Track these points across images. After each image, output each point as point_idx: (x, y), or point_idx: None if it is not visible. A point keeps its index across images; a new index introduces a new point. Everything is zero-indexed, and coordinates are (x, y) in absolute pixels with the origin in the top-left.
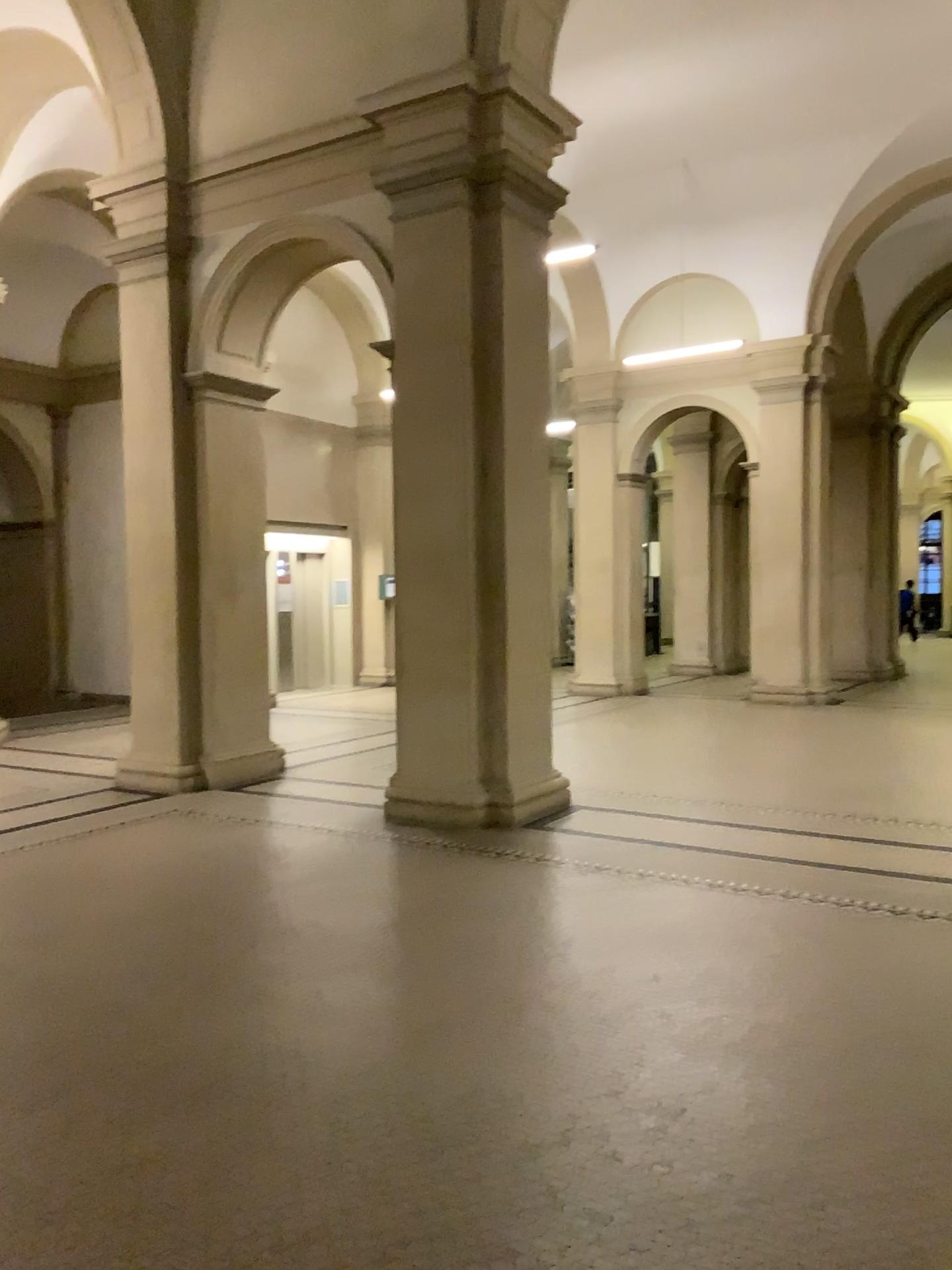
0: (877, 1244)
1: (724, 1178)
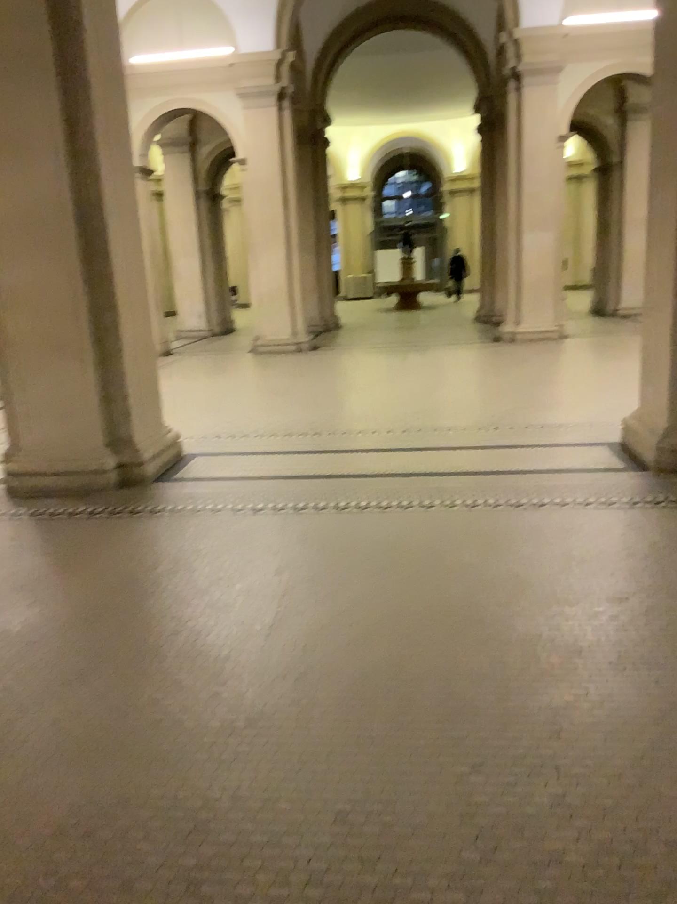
0: None
1: None
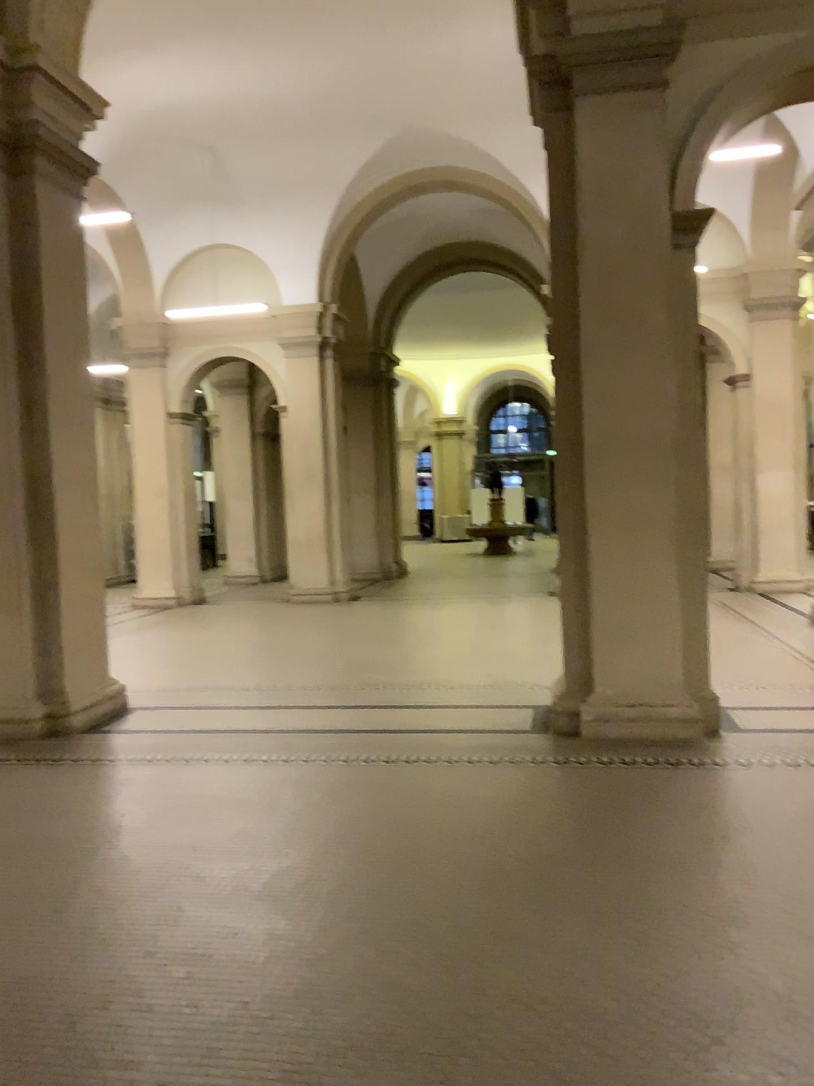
0: (352, 1034)
1: (235, 1009)
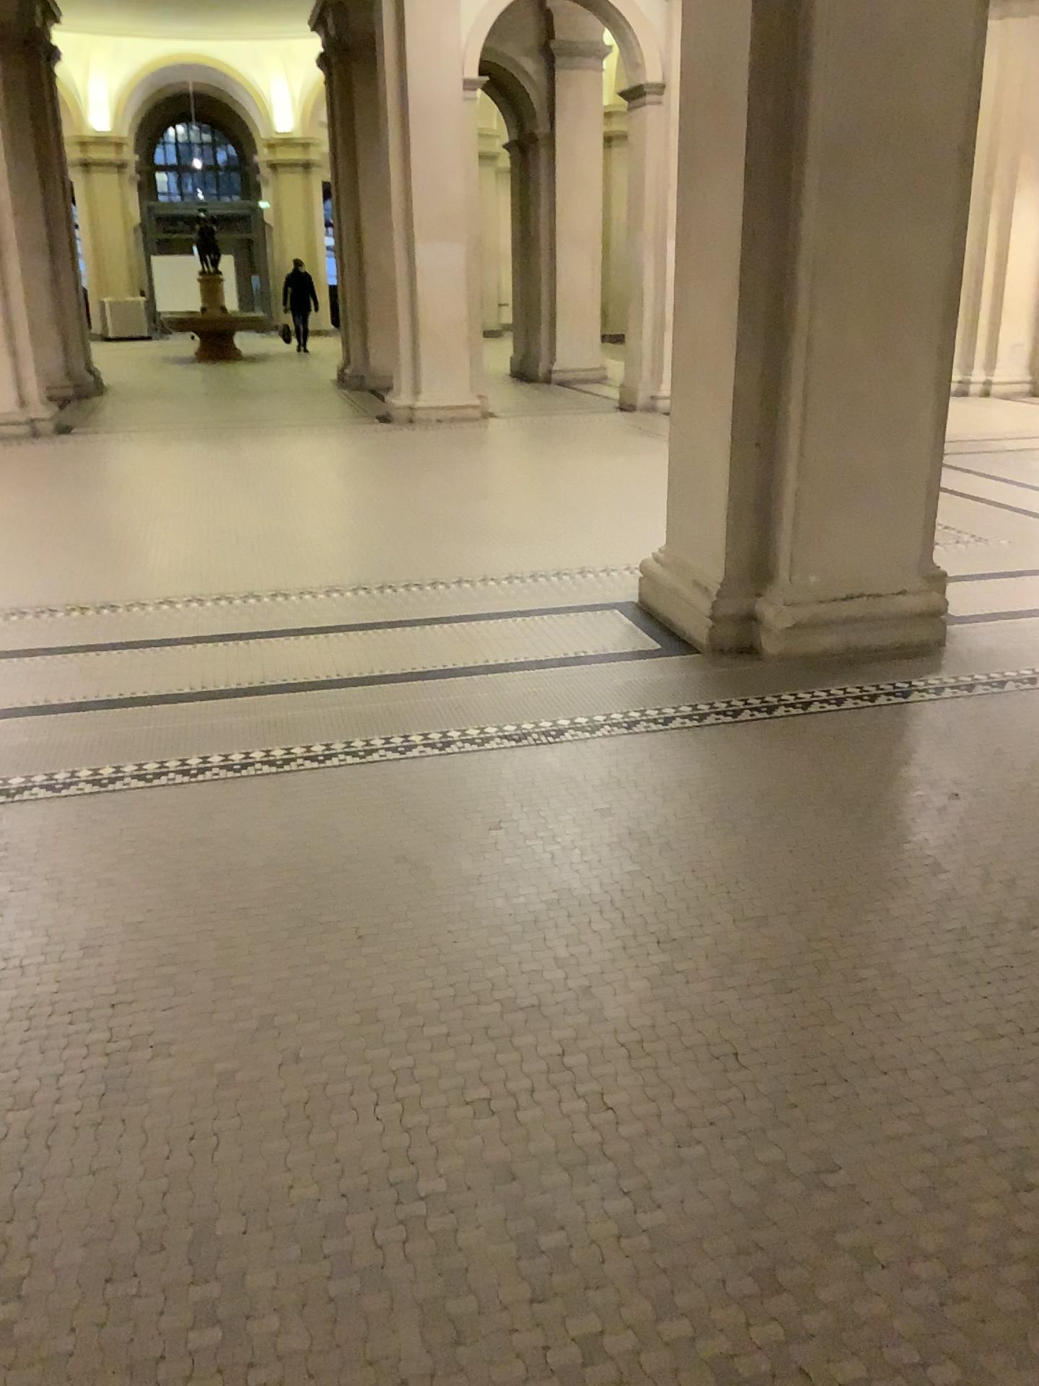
0: None
1: None
